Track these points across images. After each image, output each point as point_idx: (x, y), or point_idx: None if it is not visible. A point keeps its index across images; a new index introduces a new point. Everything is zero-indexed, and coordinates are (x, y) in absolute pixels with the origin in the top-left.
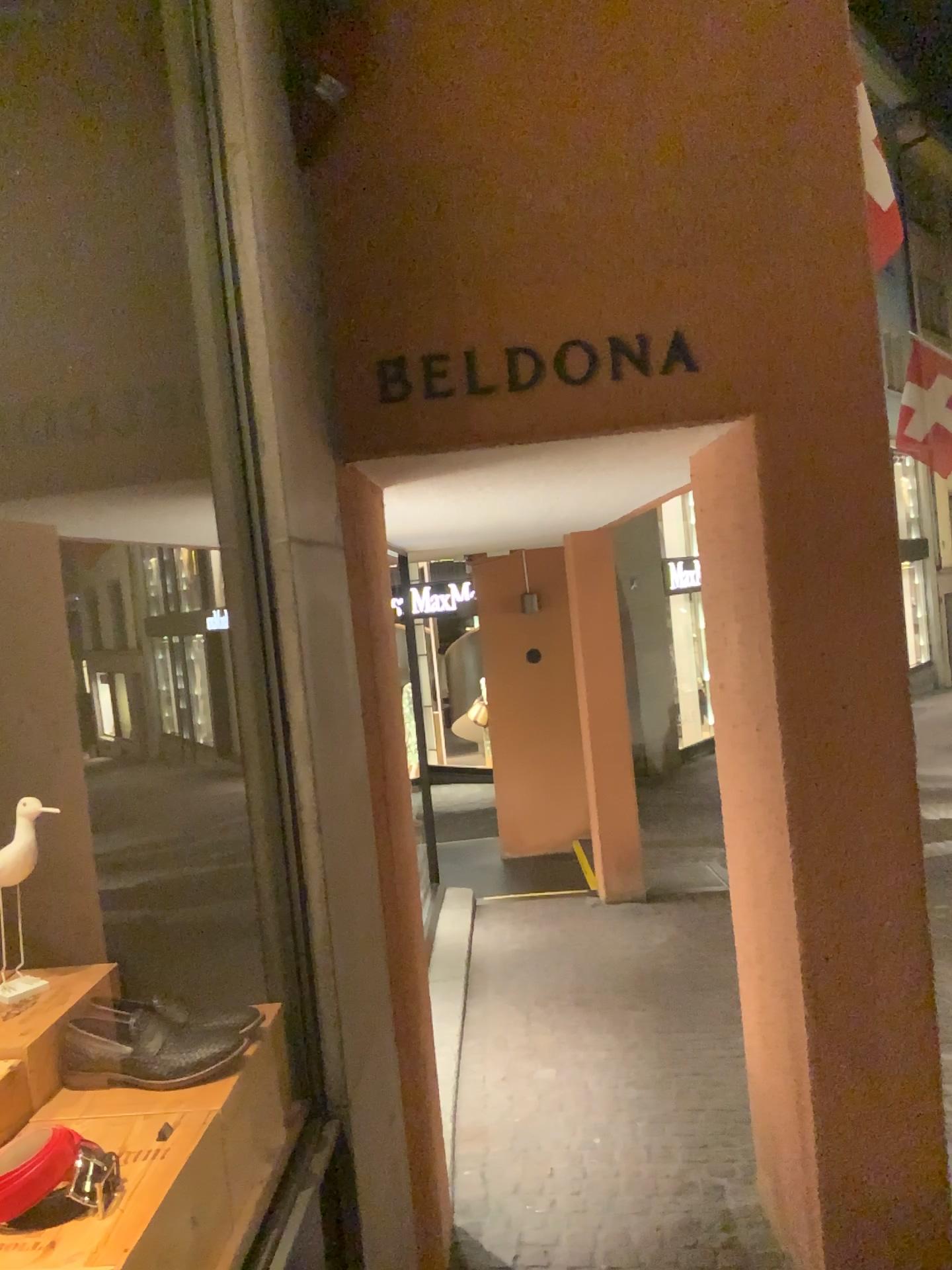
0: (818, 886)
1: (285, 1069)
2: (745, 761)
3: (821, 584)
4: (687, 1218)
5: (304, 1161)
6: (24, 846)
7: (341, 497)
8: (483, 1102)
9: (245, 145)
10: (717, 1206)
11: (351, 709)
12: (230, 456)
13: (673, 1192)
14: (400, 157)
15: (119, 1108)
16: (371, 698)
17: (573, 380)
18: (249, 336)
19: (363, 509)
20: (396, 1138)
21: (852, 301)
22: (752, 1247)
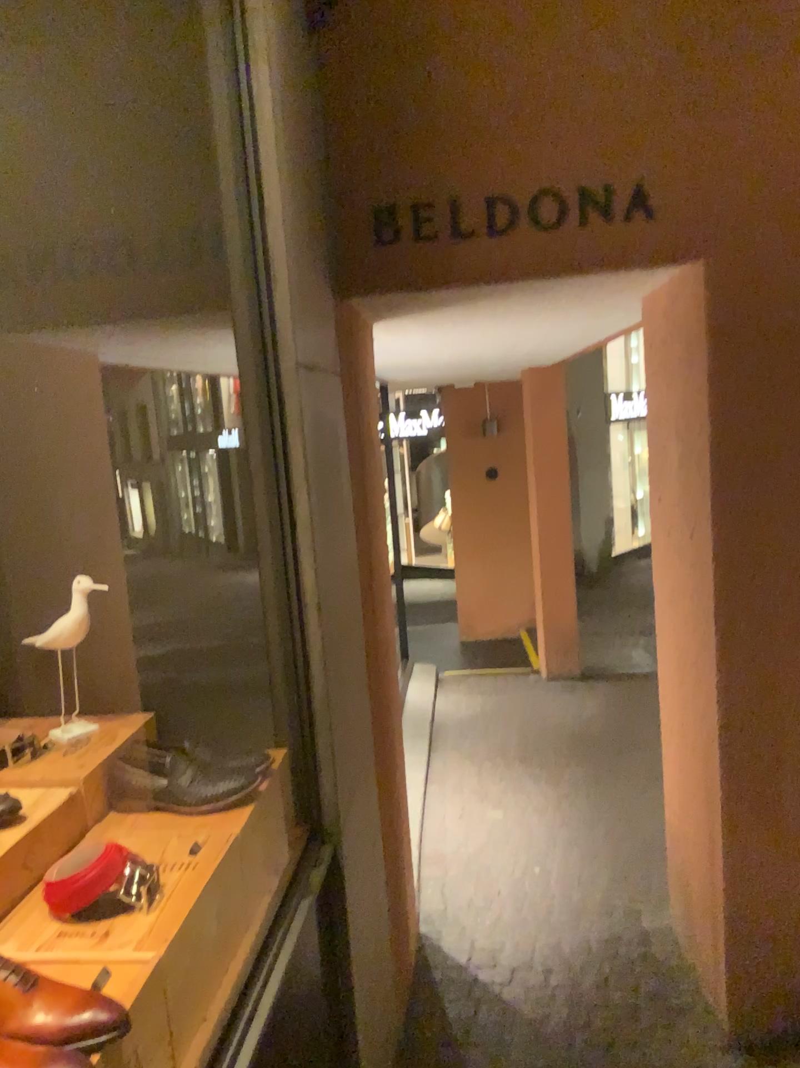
0: (738, 668)
1: (295, 801)
2: (679, 563)
3: (755, 411)
4: (611, 932)
5: (310, 873)
6: (83, 615)
7: (341, 329)
8: (444, 836)
9: (267, 11)
10: (636, 924)
11: (349, 510)
12: (252, 290)
13: (600, 912)
14: (399, 24)
15: (165, 826)
16: (364, 501)
17: (545, 228)
18: (269, 184)
19: (360, 340)
20: (381, 859)
21: (797, 158)
22: (665, 957)
